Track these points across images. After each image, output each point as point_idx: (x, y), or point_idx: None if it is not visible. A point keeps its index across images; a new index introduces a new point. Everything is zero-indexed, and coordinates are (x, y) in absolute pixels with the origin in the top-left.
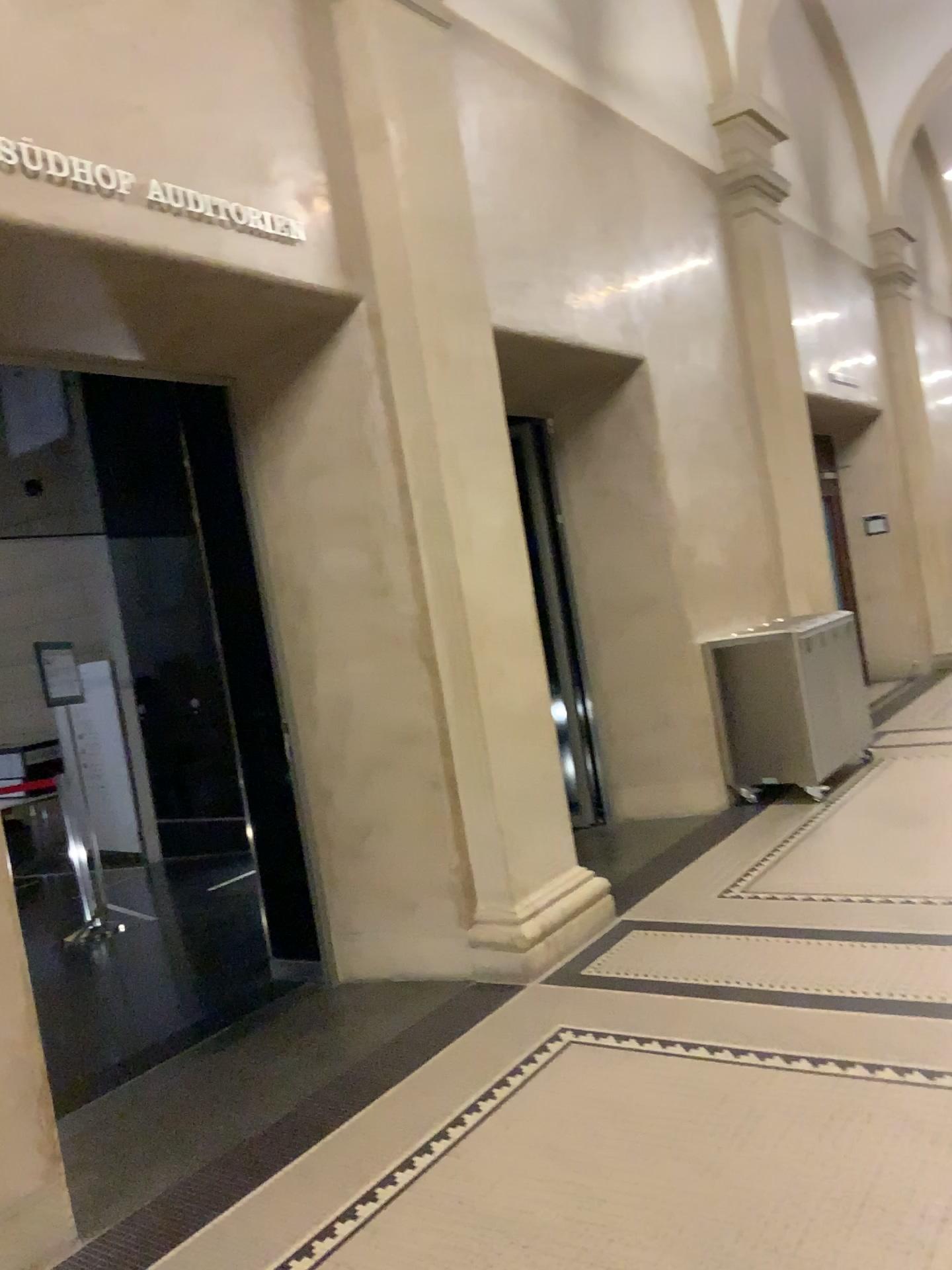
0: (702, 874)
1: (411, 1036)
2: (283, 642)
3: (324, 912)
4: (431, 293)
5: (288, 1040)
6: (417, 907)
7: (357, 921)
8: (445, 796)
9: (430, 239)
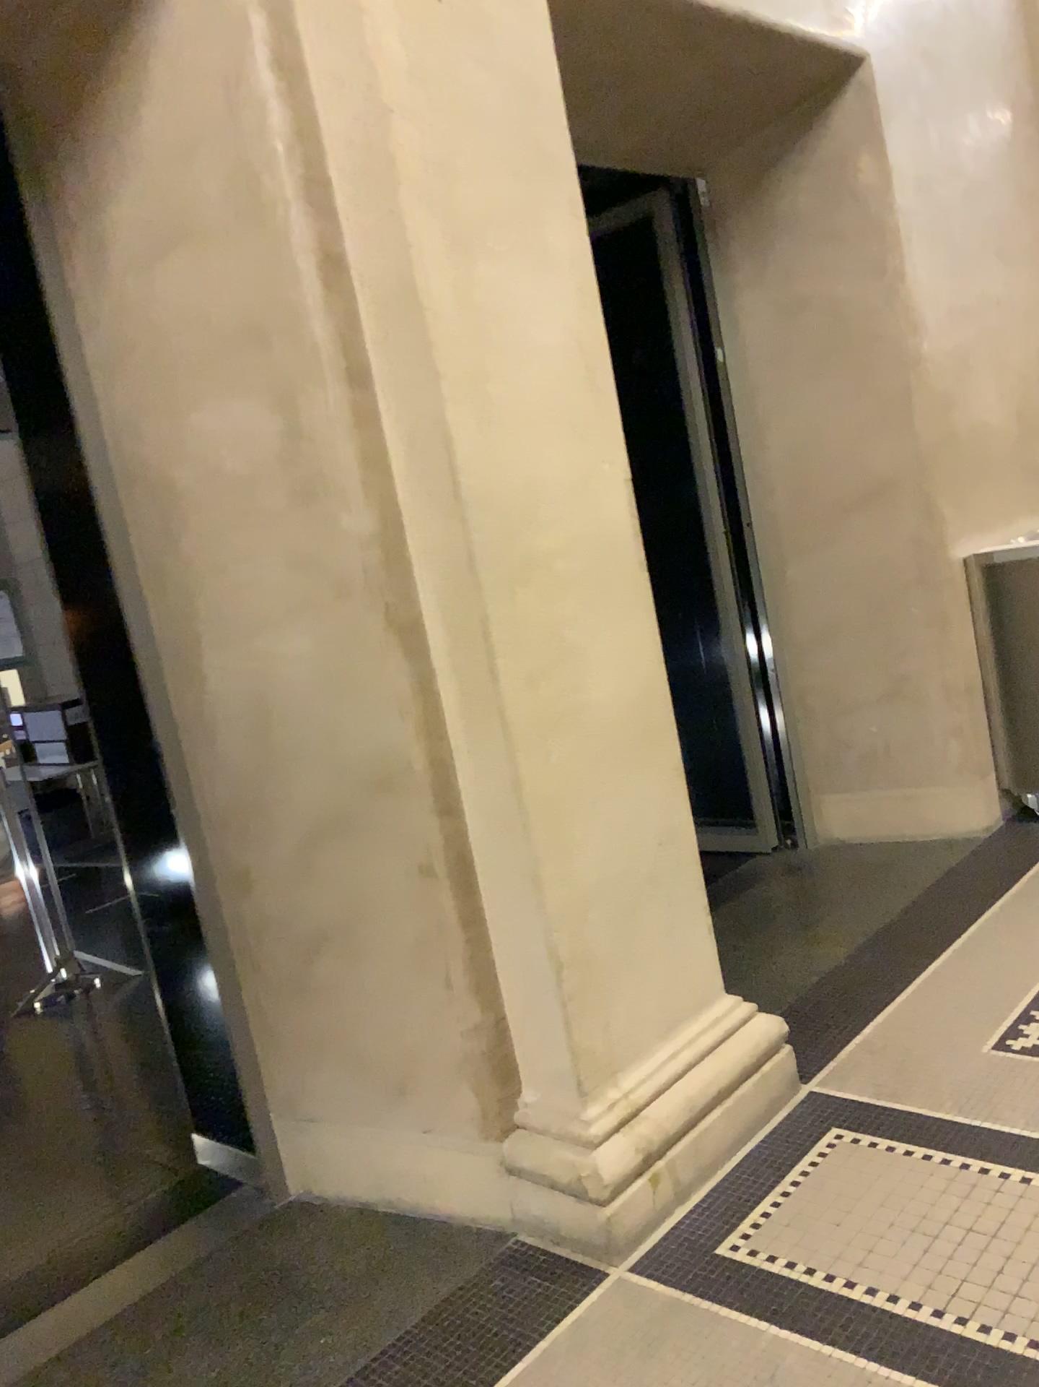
0: (958, 988)
1: None
2: (152, 598)
3: (259, 1080)
4: None
5: (141, 1376)
6: (413, 1090)
7: (315, 1102)
8: (452, 892)
9: None
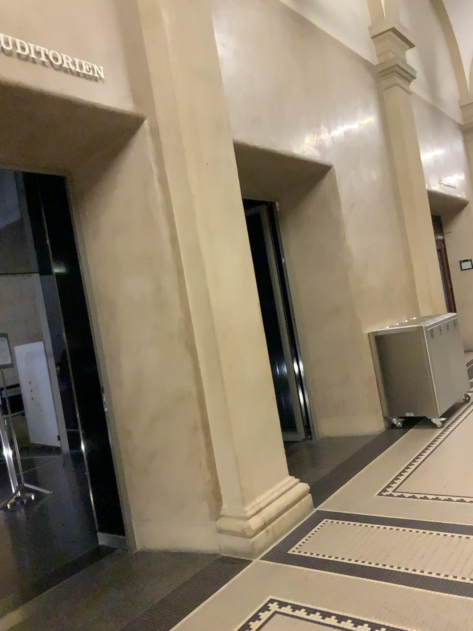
0: (367, 478)
1: (170, 601)
2: (101, 336)
3: (127, 506)
4: (191, 115)
5: (93, 599)
6: (183, 505)
7: (147, 513)
8: (200, 434)
9: (190, 82)
